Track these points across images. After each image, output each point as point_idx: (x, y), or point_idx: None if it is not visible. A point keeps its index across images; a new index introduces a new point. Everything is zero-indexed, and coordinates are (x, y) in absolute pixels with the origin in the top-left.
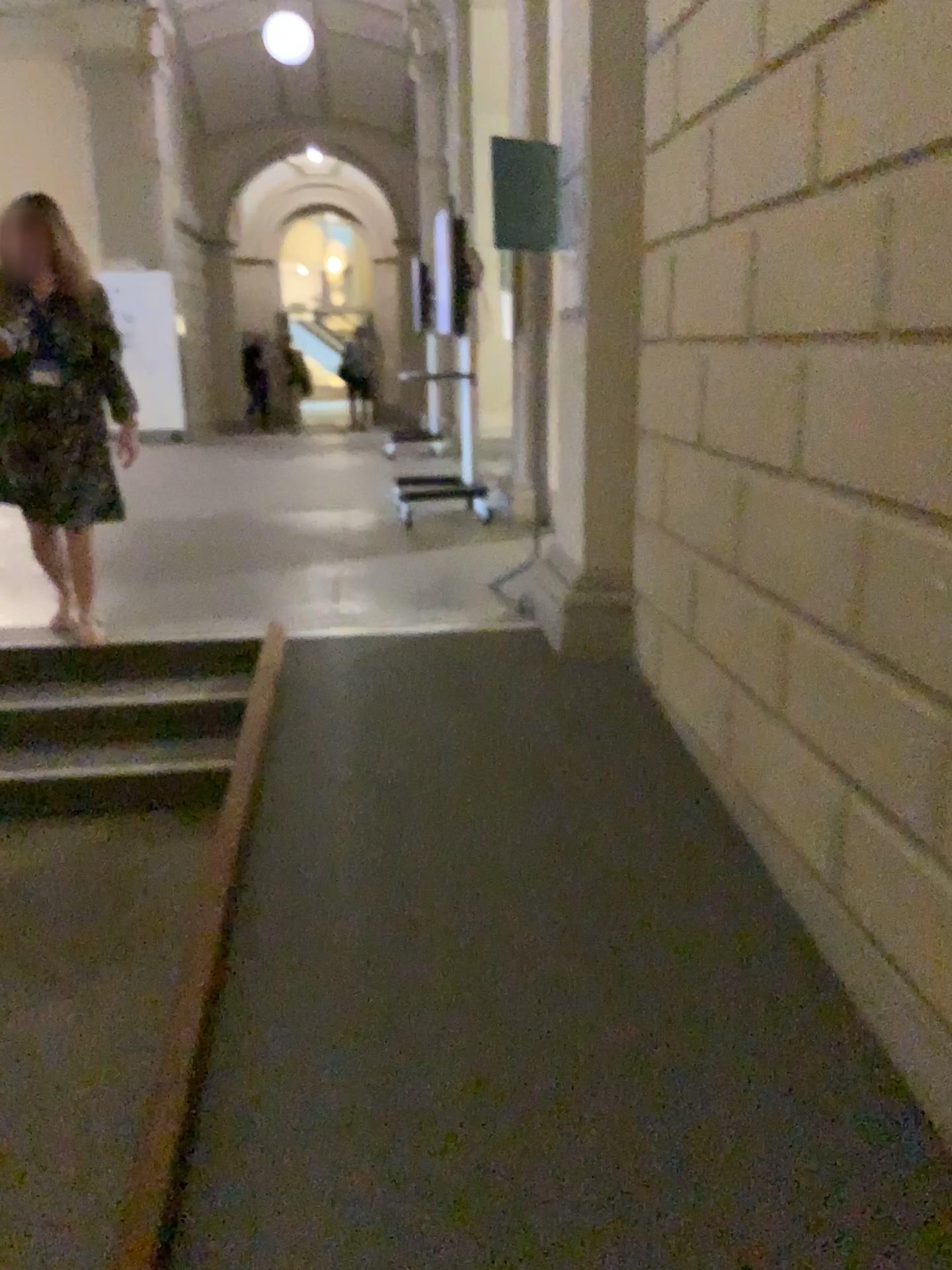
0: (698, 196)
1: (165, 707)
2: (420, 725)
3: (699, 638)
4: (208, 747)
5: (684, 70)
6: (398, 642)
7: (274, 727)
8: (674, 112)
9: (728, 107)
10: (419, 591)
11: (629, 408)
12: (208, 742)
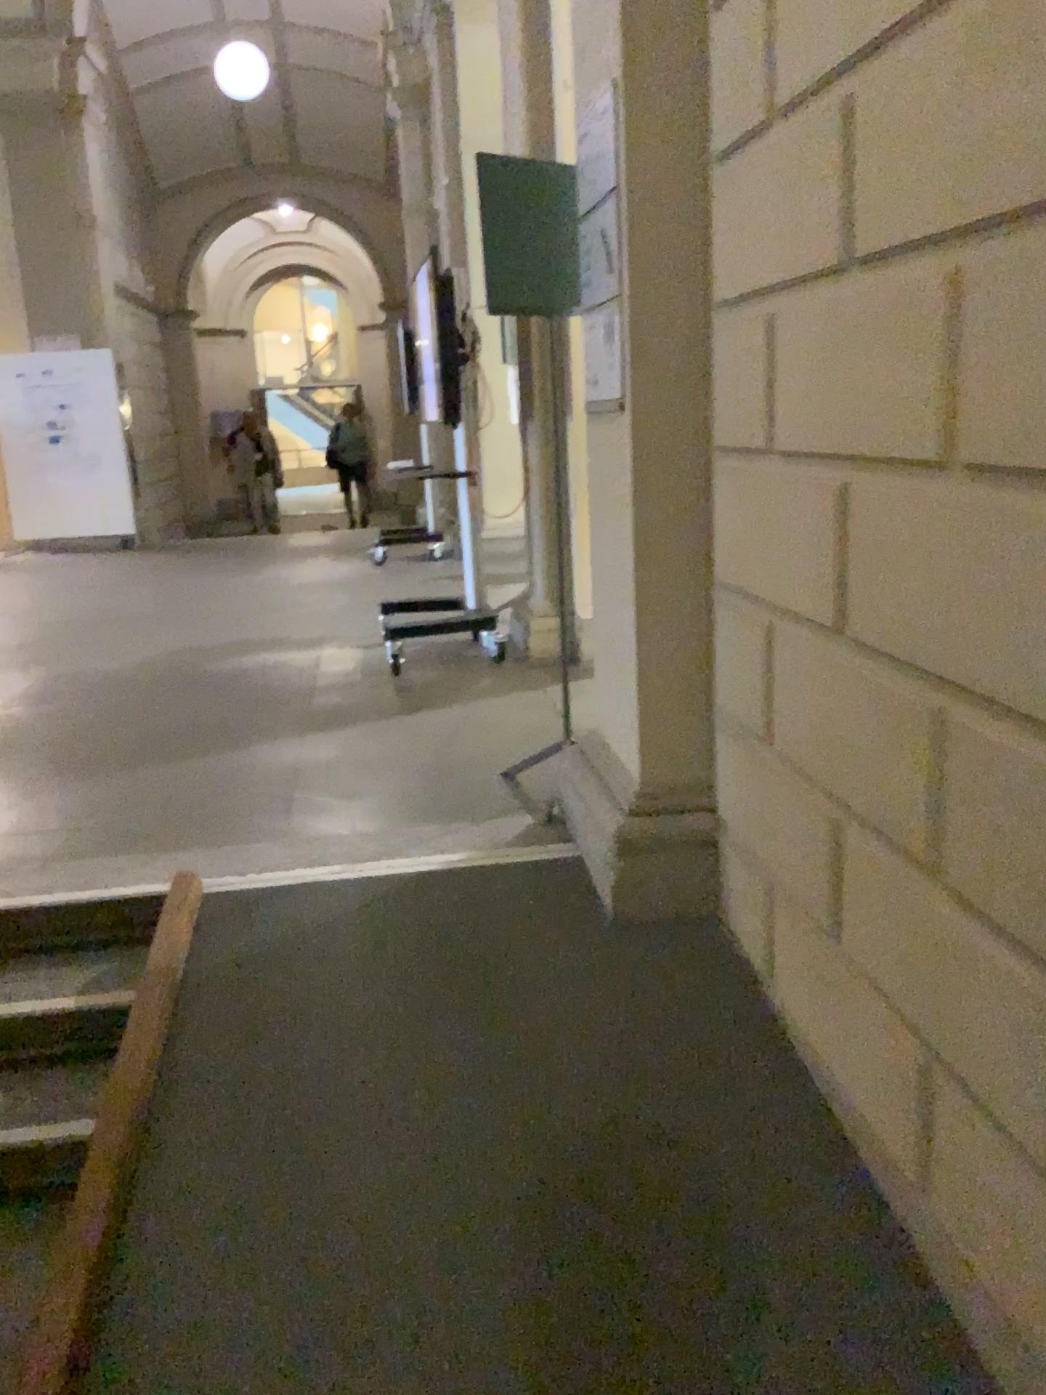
0: (821, 220)
1: (14, 1026)
2: (399, 1074)
3: (852, 948)
4: (79, 1089)
5: (786, 16)
6: (372, 893)
7: (163, 1092)
8: (766, 89)
9: (888, 58)
10: (405, 793)
11: (701, 545)
12: (81, 1079)
